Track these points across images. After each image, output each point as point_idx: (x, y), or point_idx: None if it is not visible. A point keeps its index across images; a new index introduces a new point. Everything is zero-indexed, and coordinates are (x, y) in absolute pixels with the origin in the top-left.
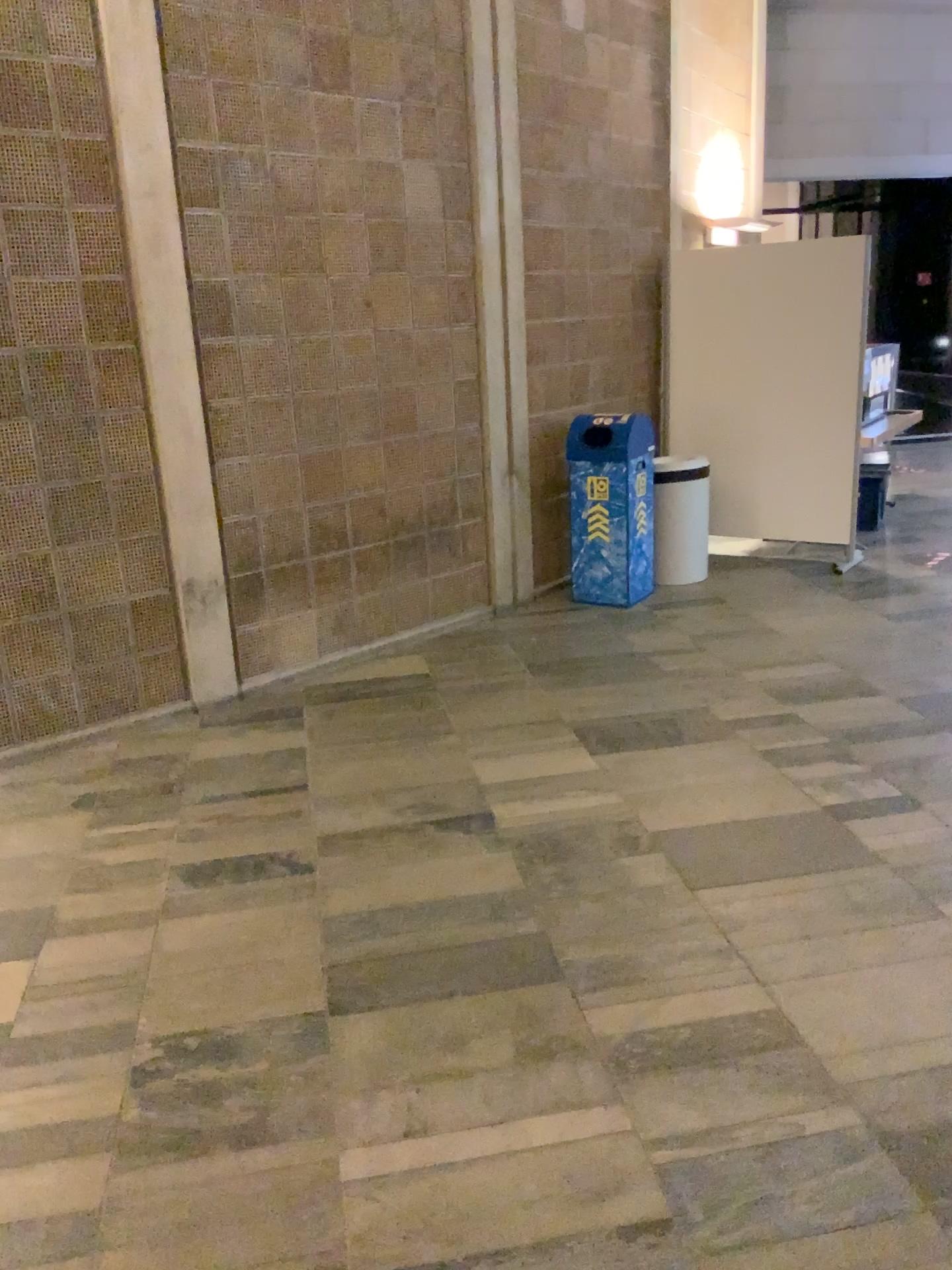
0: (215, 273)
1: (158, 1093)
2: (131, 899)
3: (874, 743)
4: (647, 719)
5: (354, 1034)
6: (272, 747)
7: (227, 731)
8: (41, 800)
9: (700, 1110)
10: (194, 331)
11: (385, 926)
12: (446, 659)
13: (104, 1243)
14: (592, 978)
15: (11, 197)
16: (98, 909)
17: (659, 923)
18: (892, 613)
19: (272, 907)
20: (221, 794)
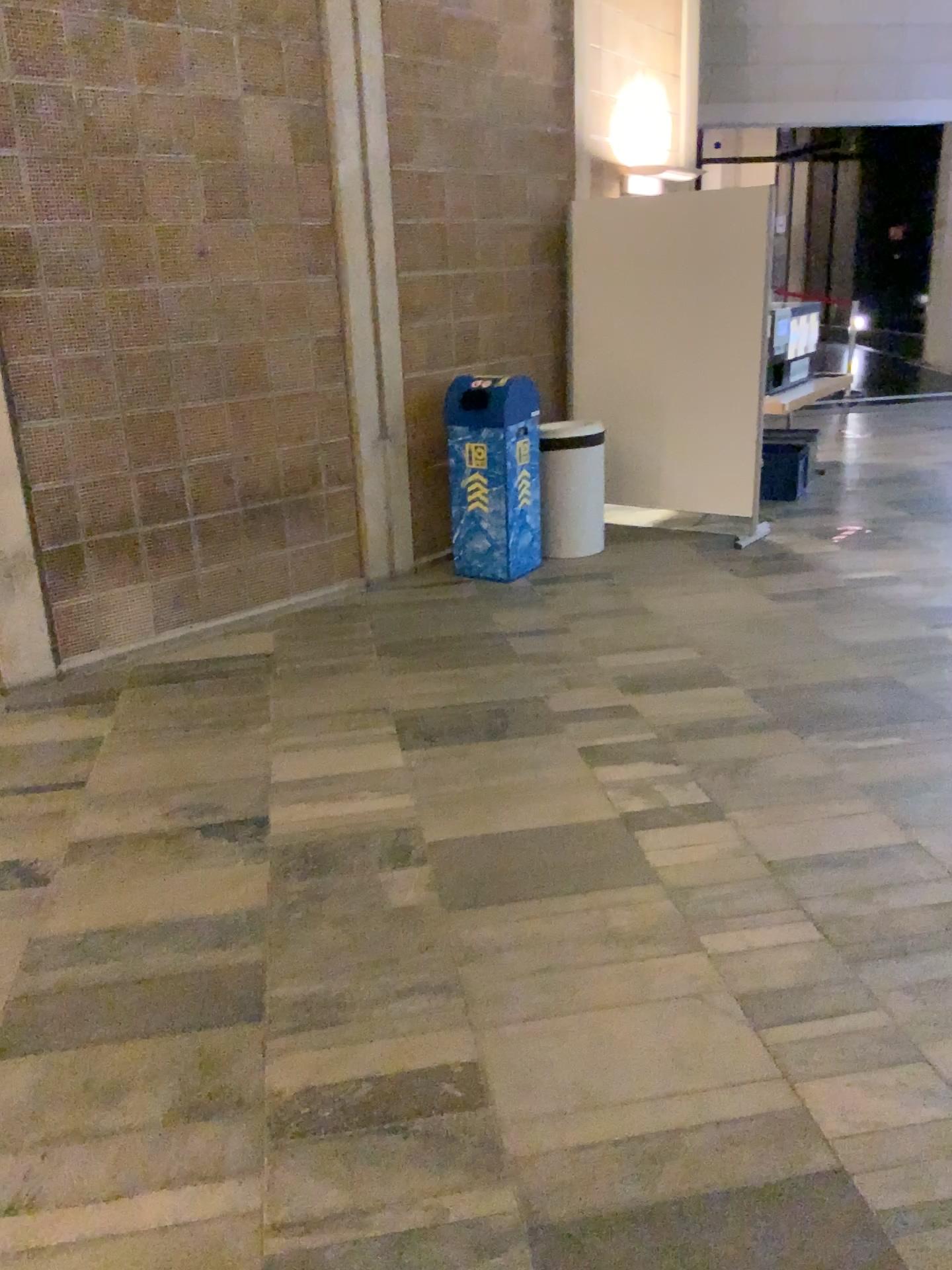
0: (13, 220)
1: None
2: None
3: (702, 742)
4: (472, 710)
5: None
6: (68, 735)
7: (30, 716)
8: None
9: (334, 1189)
10: None
11: (93, 950)
12: (291, 637)
13: None
14: (286, 1020)
15: None
16: None
17: (385, 954)
18: (776, 593)
19: None
20: None
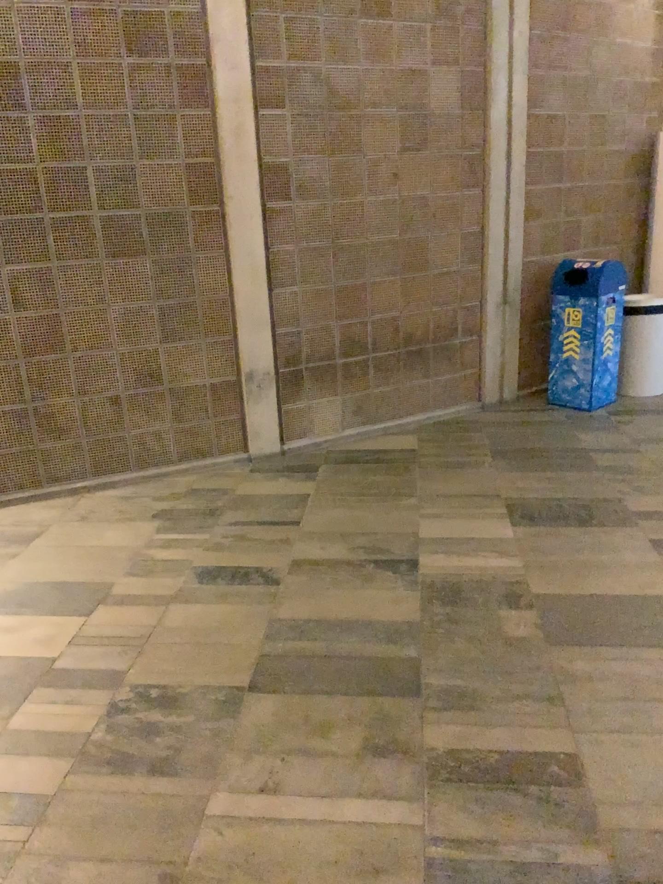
0: (280, 155)
1: (117, 724)
2: (157, 586)
3: None
4: (565, 502)
5: (256, 709)
6: (288, 491)
7: (265, 476)
8: (134, 510)
9: (477, 823)
10: (261, 196)
11: (309, 633)
12: (432, 439)
13: (44, 819)
14: (438, 700)
15: (139, 106)
16: (135, 590)
17: (507, 666)
18: None
19: (242, 606)
20: (242, 520)
